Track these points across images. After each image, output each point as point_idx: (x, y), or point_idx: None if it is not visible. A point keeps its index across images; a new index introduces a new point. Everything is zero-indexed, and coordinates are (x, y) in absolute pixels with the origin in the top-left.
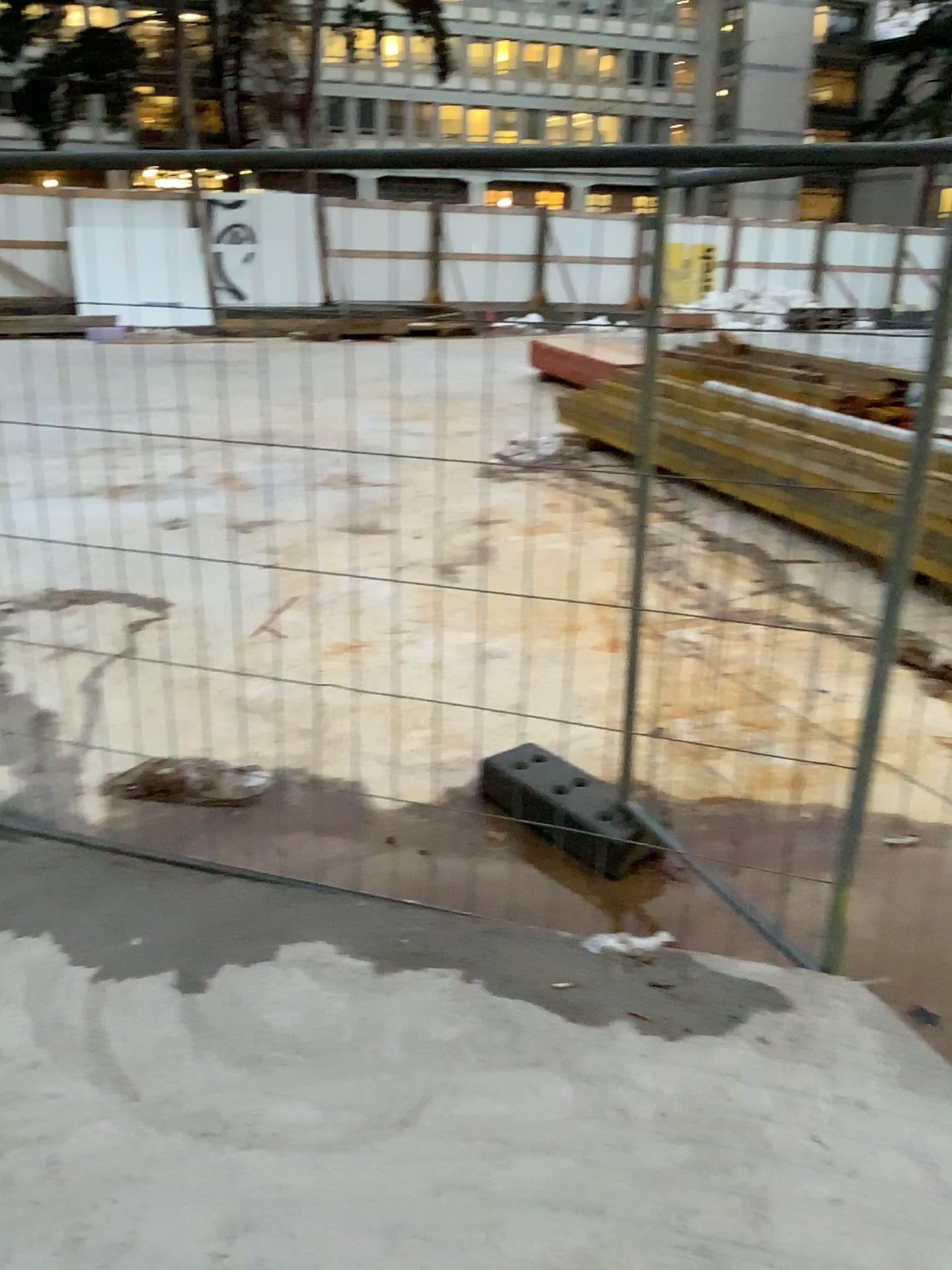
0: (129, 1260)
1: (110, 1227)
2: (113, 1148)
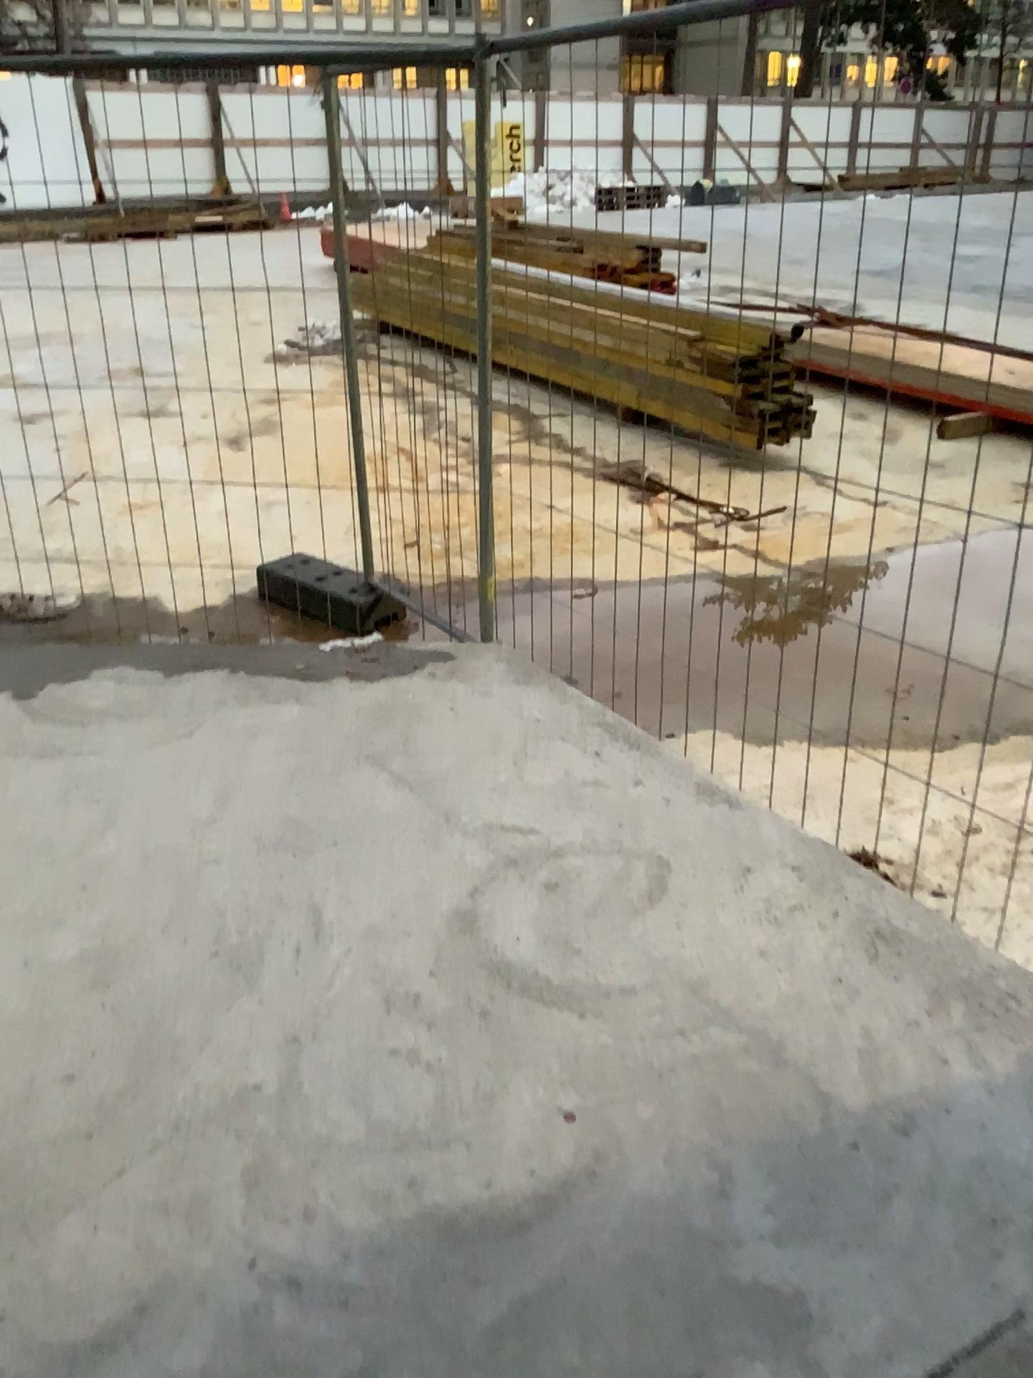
0: (23, 803)
1: (7, 795)
2: (1, 767)
